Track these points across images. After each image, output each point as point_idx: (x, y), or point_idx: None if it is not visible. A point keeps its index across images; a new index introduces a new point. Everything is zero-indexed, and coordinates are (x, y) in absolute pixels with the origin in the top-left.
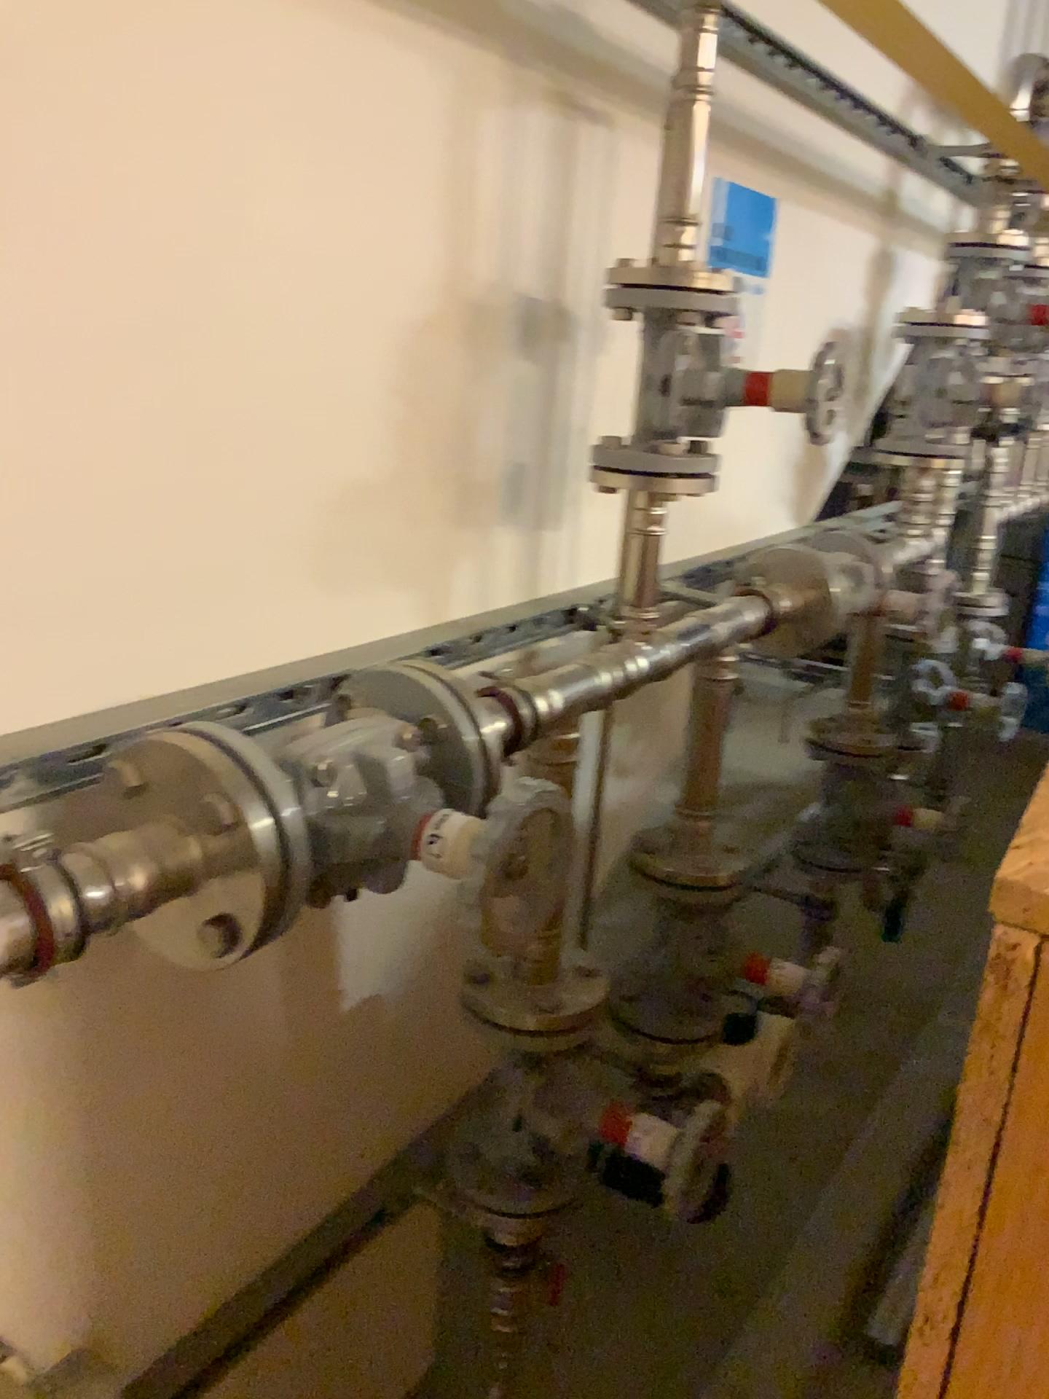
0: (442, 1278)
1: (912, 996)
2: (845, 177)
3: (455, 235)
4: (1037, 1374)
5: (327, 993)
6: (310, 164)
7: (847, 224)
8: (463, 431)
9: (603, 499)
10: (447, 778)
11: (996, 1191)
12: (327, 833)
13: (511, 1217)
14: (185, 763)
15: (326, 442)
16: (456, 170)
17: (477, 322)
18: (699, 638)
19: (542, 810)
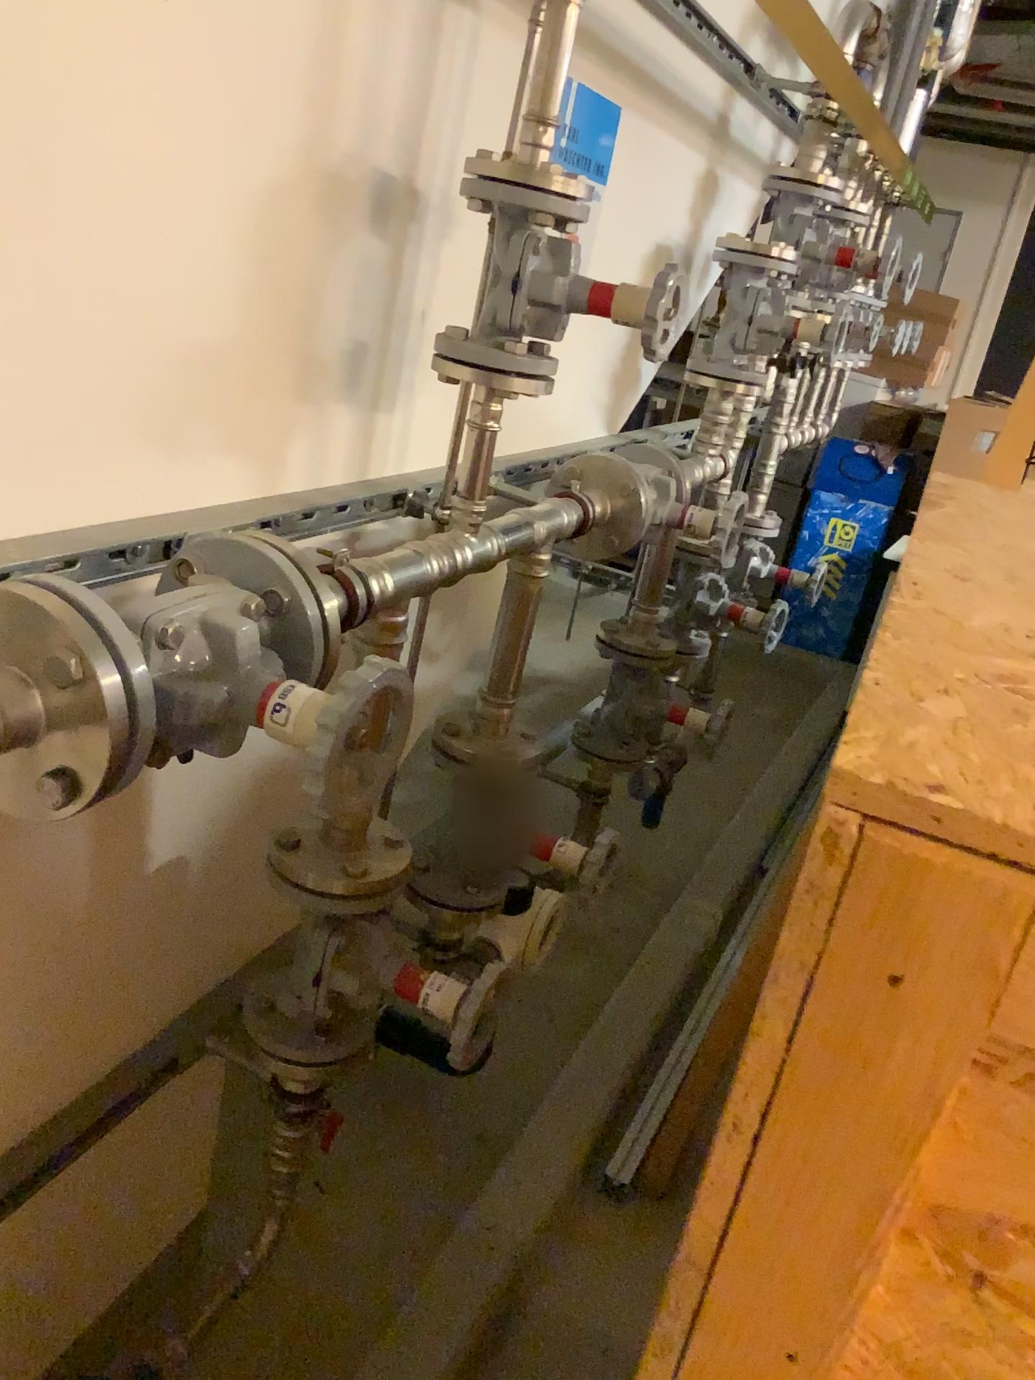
0: (221, 1124)
1: (664, 878)
2: (685, 96)
3: (318, 100)
4: (817, 1166)
5: (134, 852)
6: (179, 3)
7: (682, 142)
8: (308, 304)
9: (433, 387)
10: (285, 649)
11: (803, 1022)
12: (171, 695)
13: (299, 1067)
14: (31, 616)
15: (173, 299)
16: (325, 32)
17: (331, 194)
18: (519, 533)
19: (381, 686)
